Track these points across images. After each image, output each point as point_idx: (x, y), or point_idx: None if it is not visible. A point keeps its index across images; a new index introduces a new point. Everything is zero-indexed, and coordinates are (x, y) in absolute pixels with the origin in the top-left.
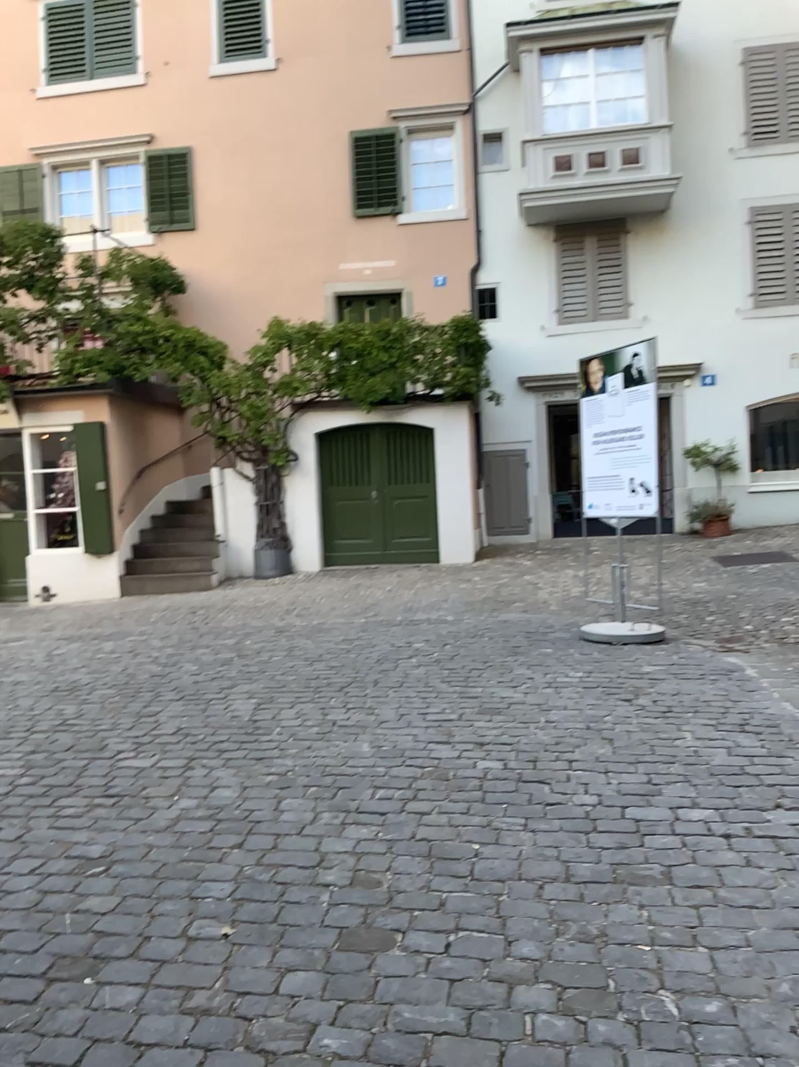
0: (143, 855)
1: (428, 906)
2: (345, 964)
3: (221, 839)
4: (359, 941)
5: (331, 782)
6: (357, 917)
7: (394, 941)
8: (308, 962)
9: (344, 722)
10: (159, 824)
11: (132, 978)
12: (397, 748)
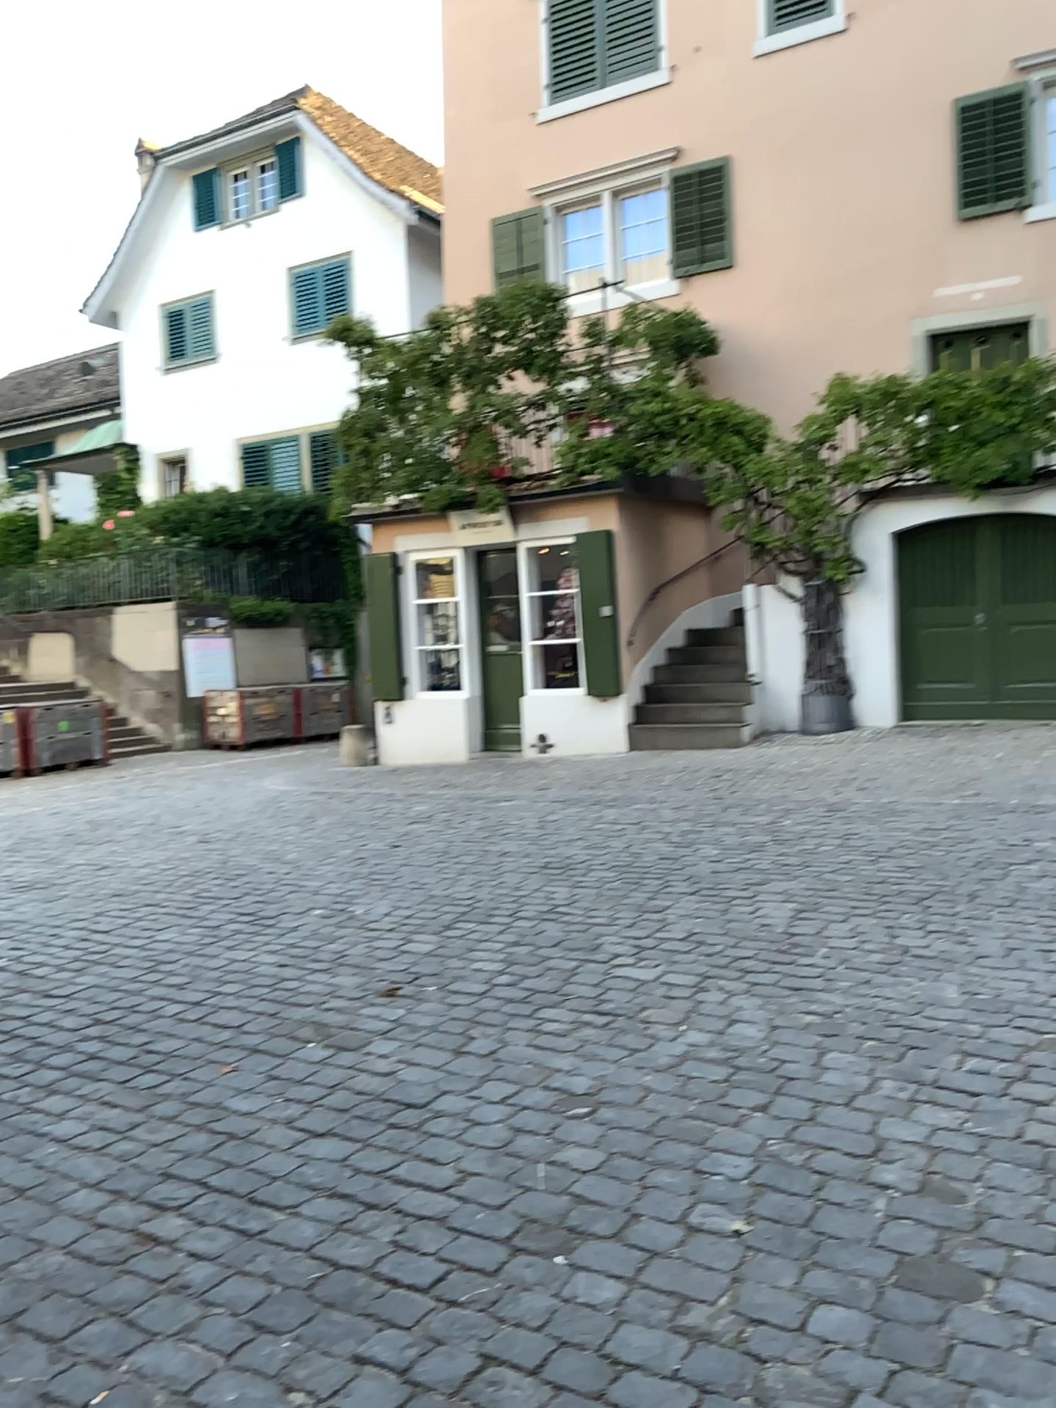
0: (635, 1102)
1: (1037, 1248)
2: (903, 1311)
3: (737, 1096)
4: (927, 1280)
5: (896, 1036)
6: (924, 1243)
7: (981, 1291)
8: (849, 1296)
9: (920, 949)
10: (658, 1063)
11: (611, 1267)
12: (998, 997)
